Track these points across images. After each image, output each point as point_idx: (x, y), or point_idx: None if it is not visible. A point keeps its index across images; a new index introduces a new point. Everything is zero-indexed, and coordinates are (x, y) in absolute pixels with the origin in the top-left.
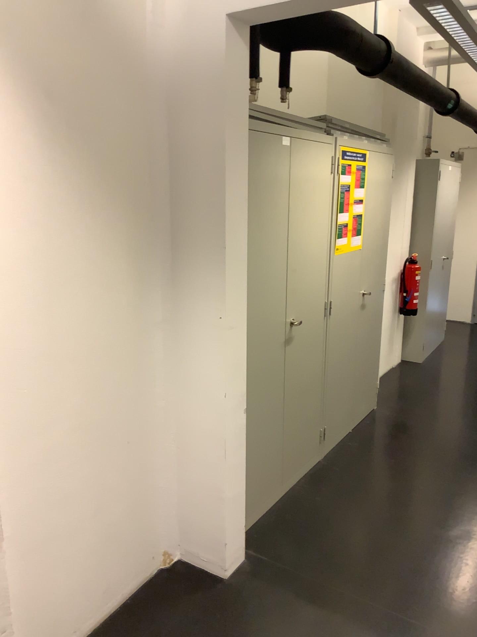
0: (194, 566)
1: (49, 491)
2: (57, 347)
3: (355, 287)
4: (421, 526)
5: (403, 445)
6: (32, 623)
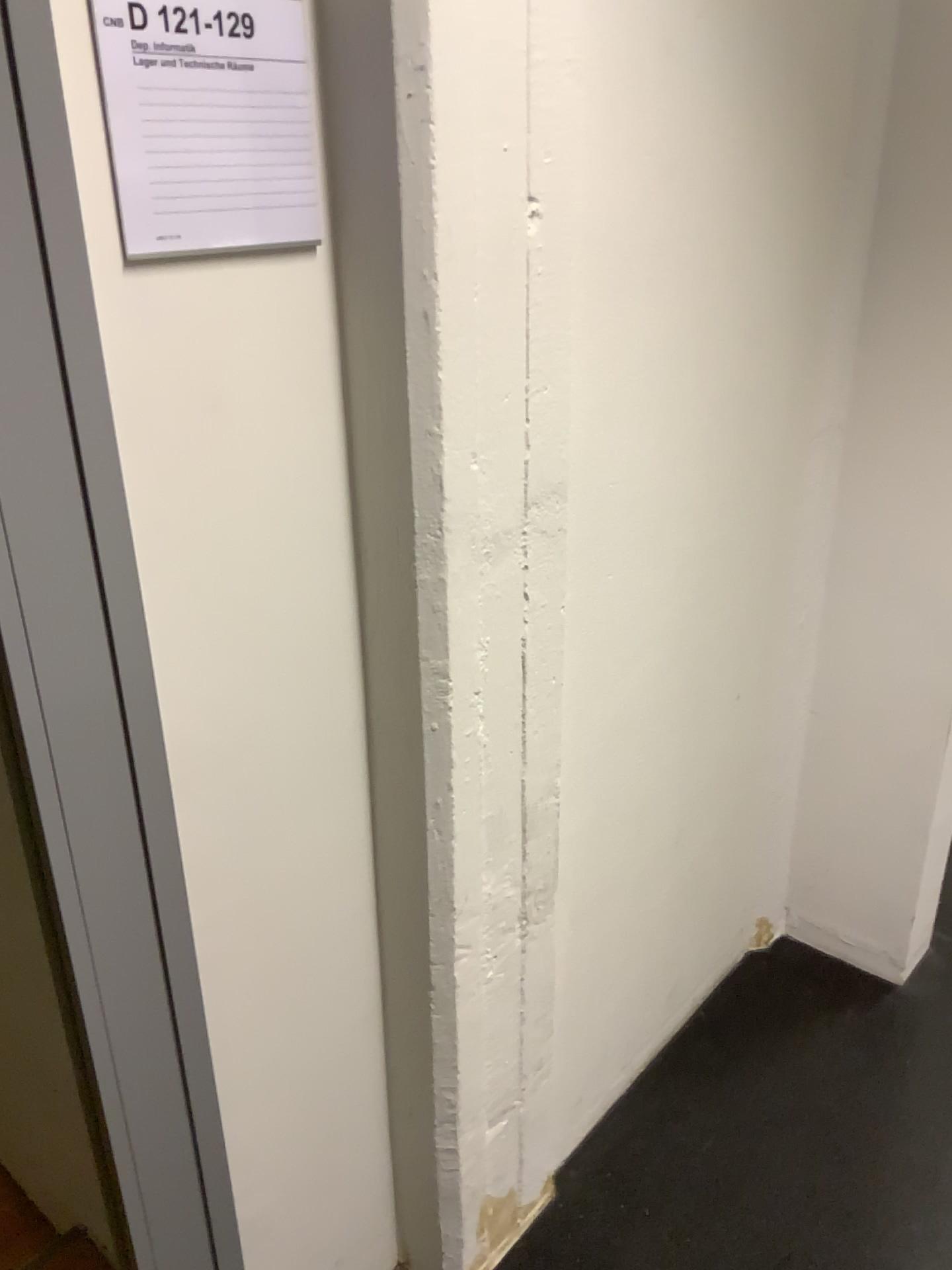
0: (826, 952)
1: (626, 791)
2: (668, 479)
3: None
4: None
5: None
6: (577, 1047)
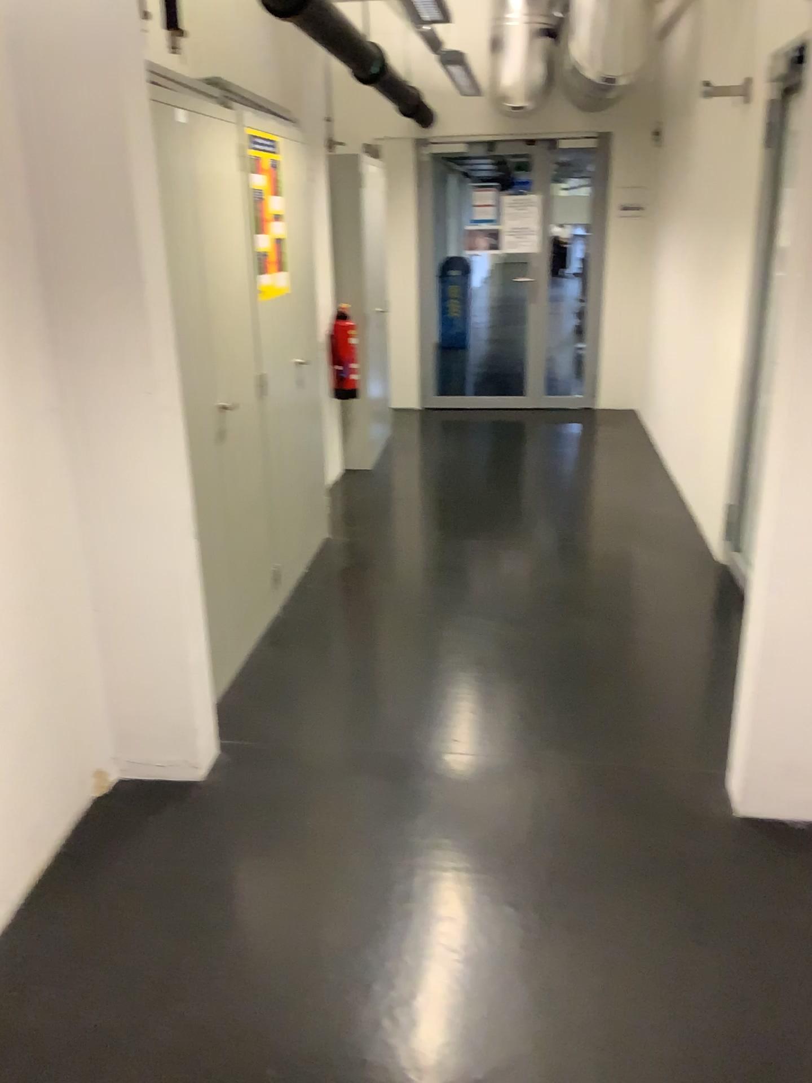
0: (149, 778)
1: None
2: None
3: (286, 353)
4: (435, 656)
5: (381, 573)
6: None
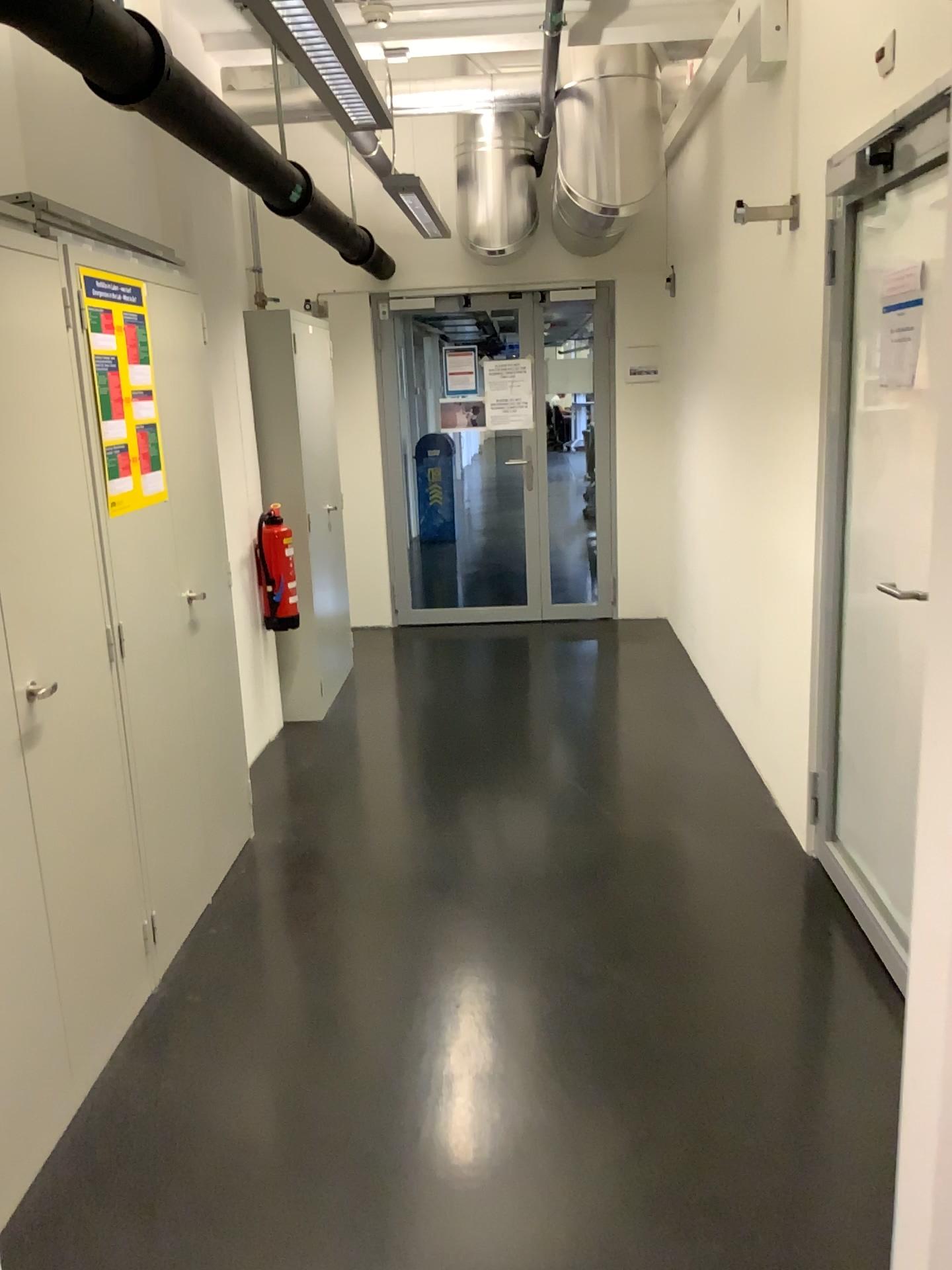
0: None
1: None
2: None
3: (168, 587)
4: (398, 1065)
5: (324, 900)
6: None
